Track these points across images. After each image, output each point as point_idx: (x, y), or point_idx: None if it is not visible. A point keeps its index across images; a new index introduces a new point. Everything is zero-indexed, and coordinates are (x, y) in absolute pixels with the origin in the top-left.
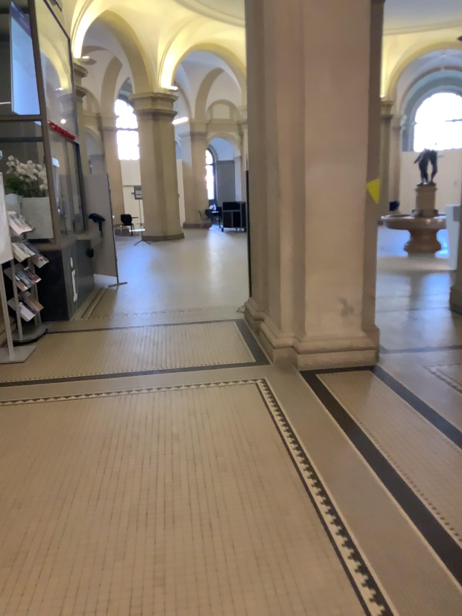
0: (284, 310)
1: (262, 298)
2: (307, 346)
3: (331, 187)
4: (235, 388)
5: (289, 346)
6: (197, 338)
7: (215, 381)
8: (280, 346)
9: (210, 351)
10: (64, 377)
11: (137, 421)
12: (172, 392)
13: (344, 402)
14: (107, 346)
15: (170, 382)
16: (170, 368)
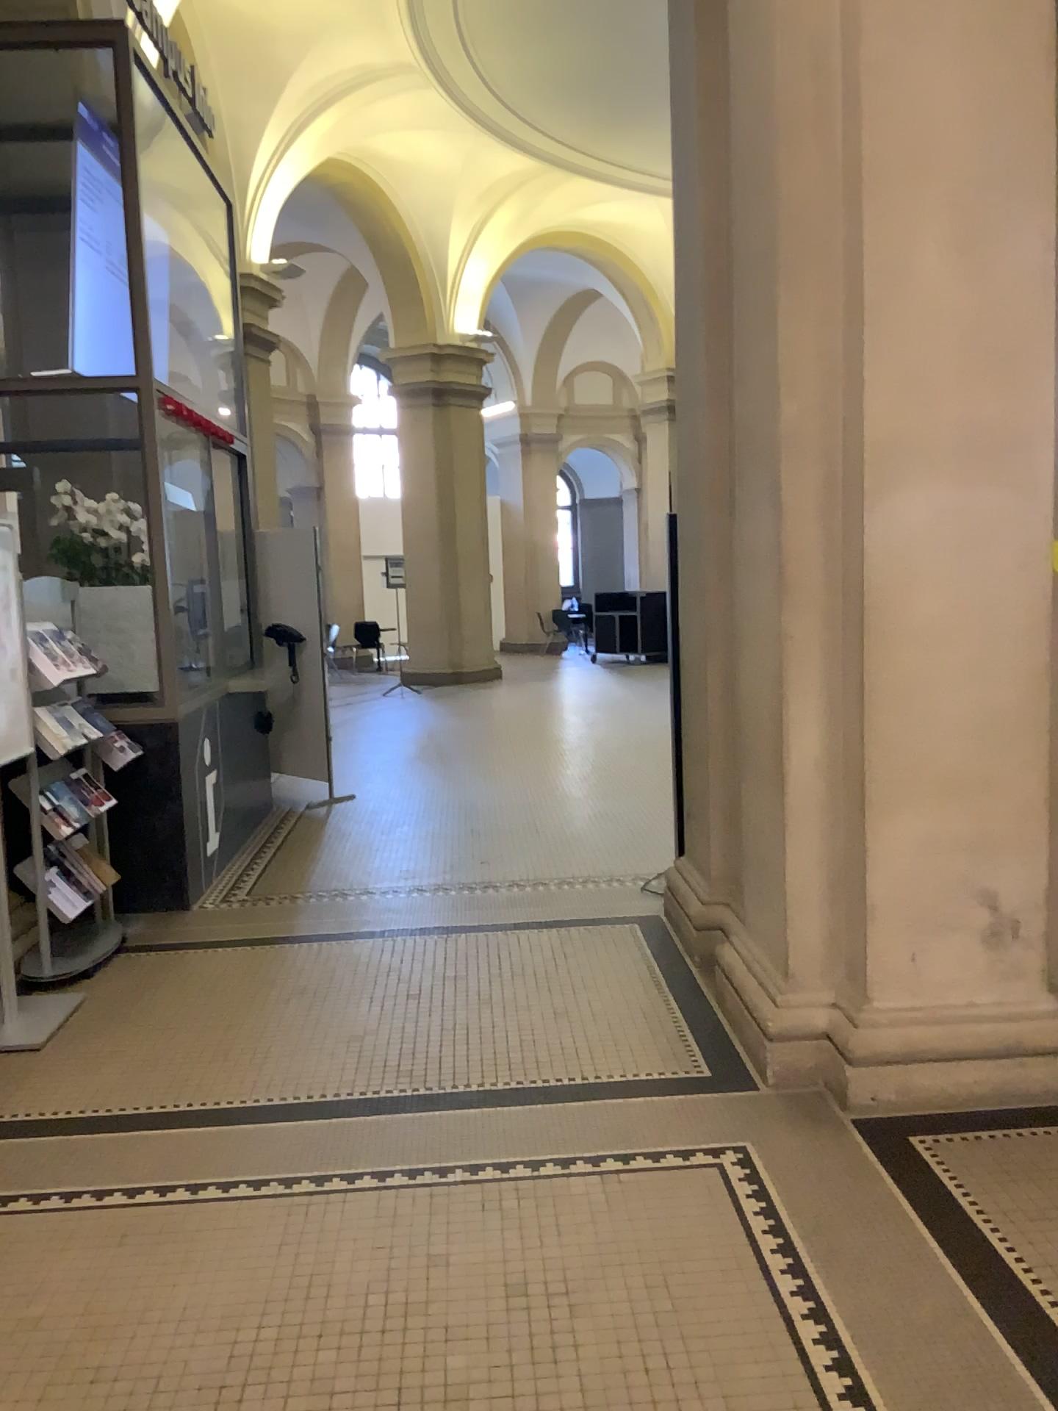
0: (794, 918)
1: (721, 870)
2: (872, 1036)
3: (939, 557)
4: (651, 1176)
5: (814, 1031)
6: (532, 982)
7: (587, 1146)
8: (784, 1027)
9: (572, 1031)
10: (140, 1109)
11: (337, 1312)
12: (453, 1187)
13: (1019, 1255)
14: (280, 998)
15: (450, 1145)
16: (452, 1087)
